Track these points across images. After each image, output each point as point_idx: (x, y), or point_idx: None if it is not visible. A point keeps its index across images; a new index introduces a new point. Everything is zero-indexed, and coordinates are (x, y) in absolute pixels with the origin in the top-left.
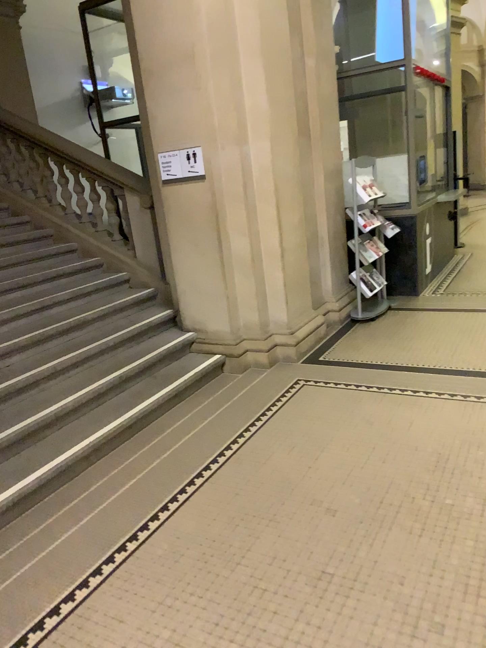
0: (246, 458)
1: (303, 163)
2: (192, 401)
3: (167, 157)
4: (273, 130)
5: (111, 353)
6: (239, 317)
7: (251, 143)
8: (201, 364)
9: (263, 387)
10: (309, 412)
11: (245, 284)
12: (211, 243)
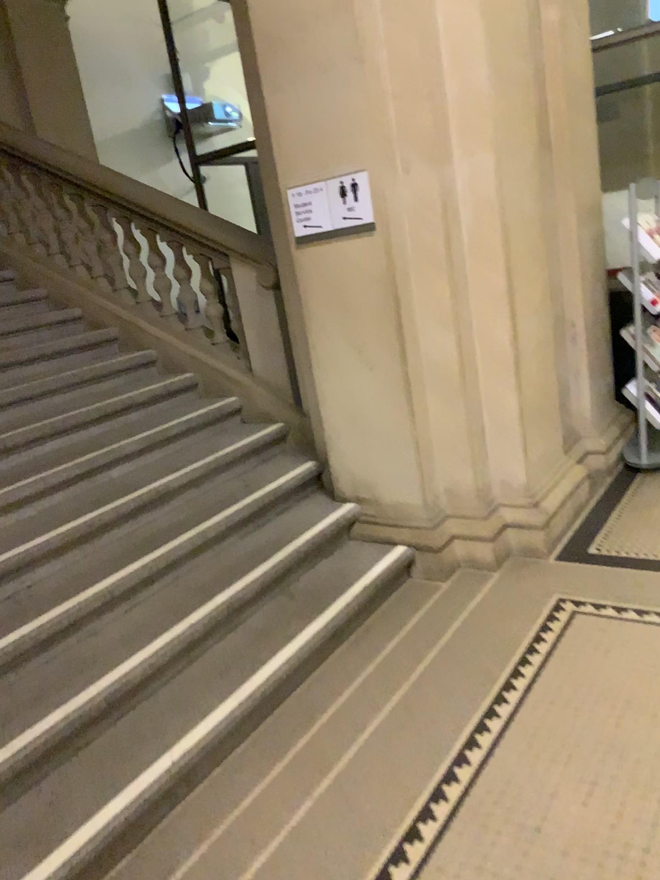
0: (496, 812)
1: (541, 196)
2: (364, 645)
3: (305, 194)
4: (495, 136)
5: (213, 552)
6: (439, 478)
7: (459, 159)
8: (376, 571)
9: (494, 613)
10: (602, 682)
11: (449, 418)
12: (386, 346)
